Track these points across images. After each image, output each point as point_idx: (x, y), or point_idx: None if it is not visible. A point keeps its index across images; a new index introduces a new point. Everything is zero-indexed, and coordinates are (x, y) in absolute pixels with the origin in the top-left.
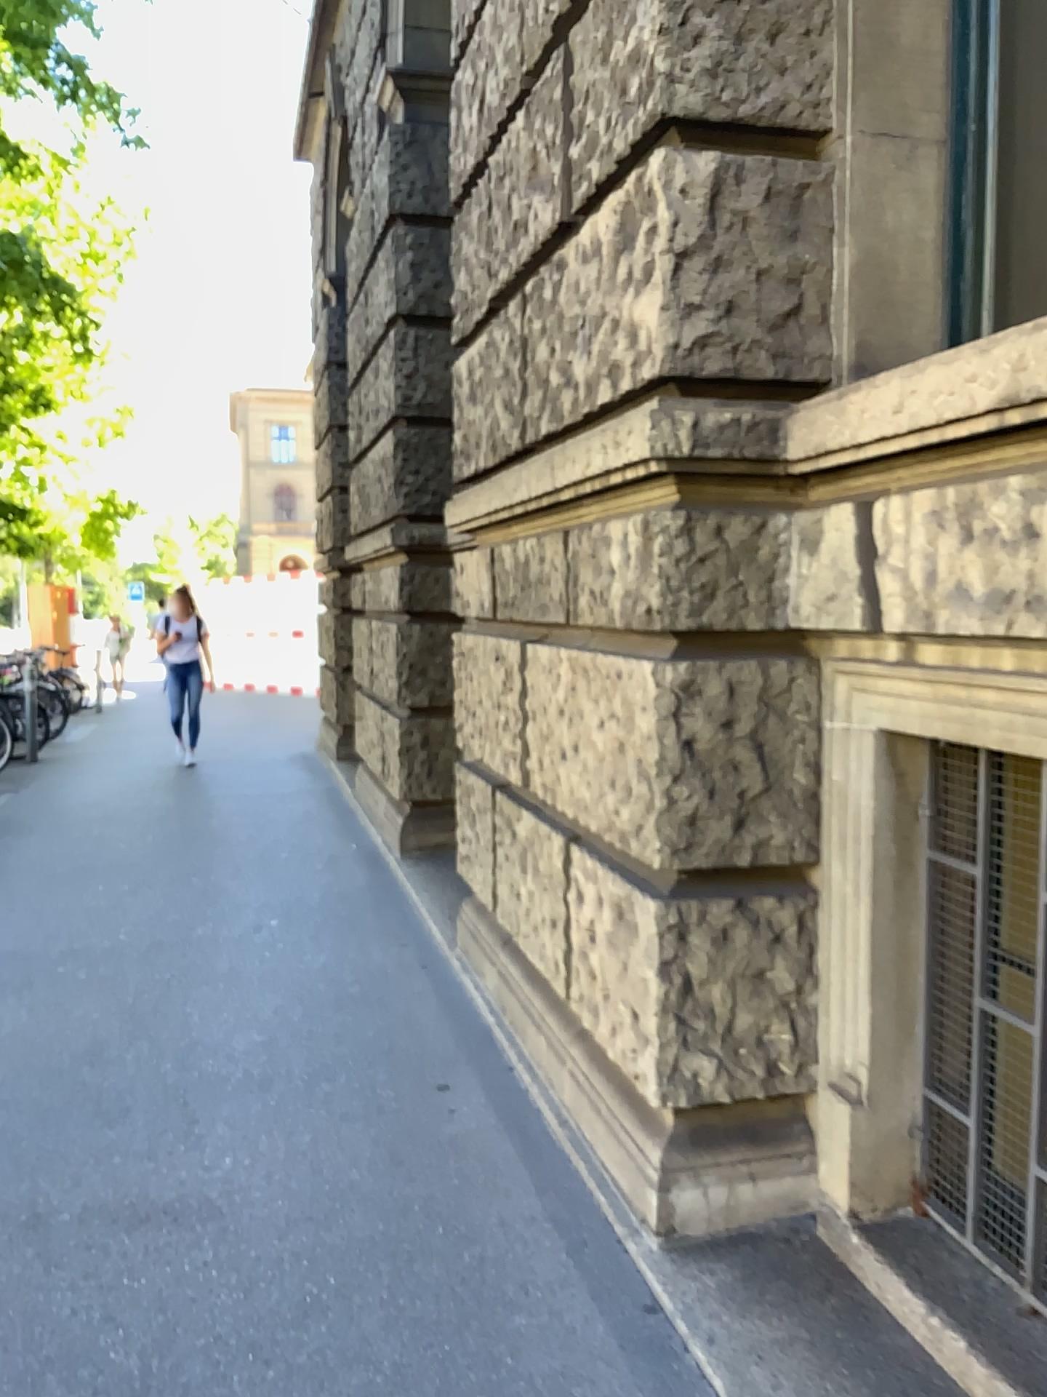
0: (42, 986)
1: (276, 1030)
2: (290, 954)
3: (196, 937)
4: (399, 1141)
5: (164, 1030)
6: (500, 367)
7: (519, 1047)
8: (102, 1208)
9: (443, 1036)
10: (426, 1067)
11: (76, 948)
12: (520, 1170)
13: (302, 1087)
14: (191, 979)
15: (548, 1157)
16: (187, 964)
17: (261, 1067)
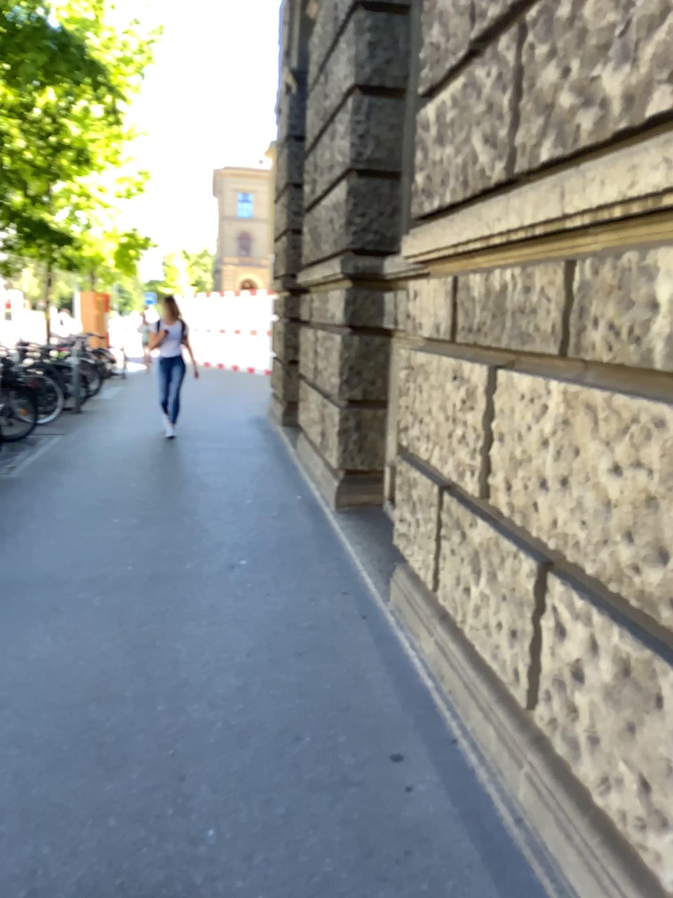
0: (62, 613)
1: (246, 676)
2: (255, 596)
3: (181, 574)
4: (363, 824)
5: (155, 668)
6: (479, 107)
7: (459, 722)
8: (94, 885)
9: (386, 695)
10: (376, 731)
11: (91, 577)
12: (483, 878)
13: (271, 745)
14: (178, 616)
15: (507, 863)
16: (175, 600)
17: (234, 717)
